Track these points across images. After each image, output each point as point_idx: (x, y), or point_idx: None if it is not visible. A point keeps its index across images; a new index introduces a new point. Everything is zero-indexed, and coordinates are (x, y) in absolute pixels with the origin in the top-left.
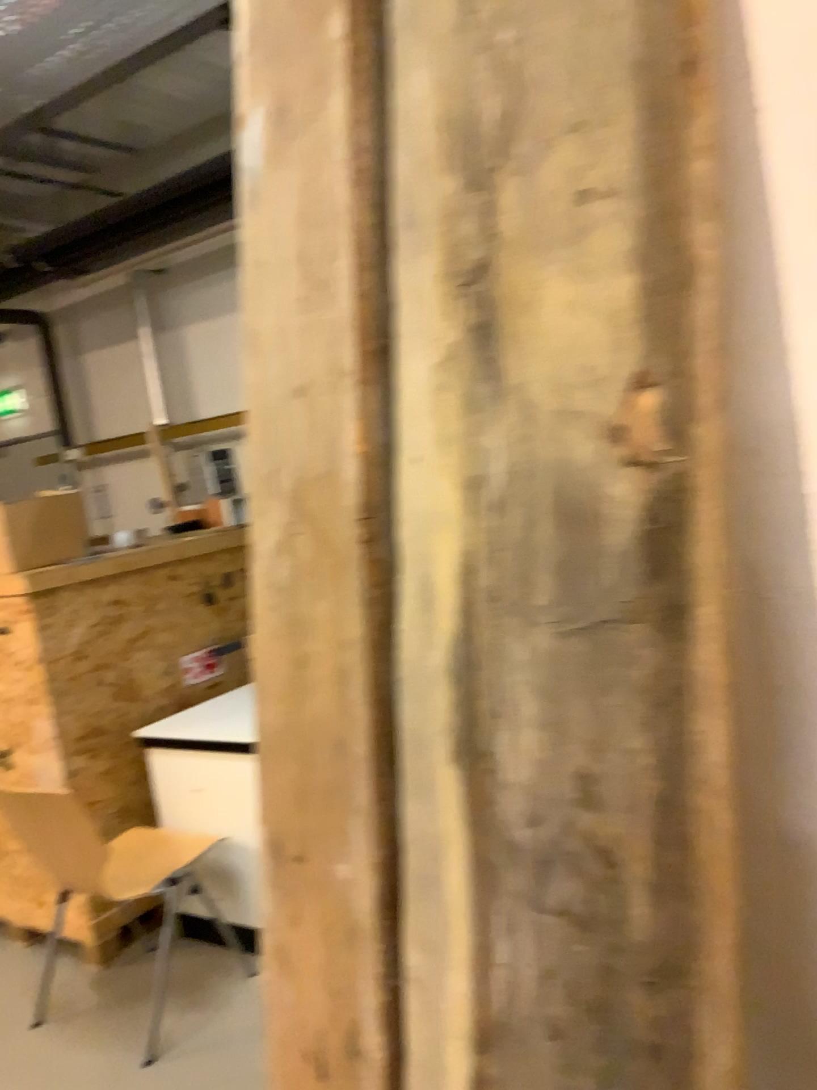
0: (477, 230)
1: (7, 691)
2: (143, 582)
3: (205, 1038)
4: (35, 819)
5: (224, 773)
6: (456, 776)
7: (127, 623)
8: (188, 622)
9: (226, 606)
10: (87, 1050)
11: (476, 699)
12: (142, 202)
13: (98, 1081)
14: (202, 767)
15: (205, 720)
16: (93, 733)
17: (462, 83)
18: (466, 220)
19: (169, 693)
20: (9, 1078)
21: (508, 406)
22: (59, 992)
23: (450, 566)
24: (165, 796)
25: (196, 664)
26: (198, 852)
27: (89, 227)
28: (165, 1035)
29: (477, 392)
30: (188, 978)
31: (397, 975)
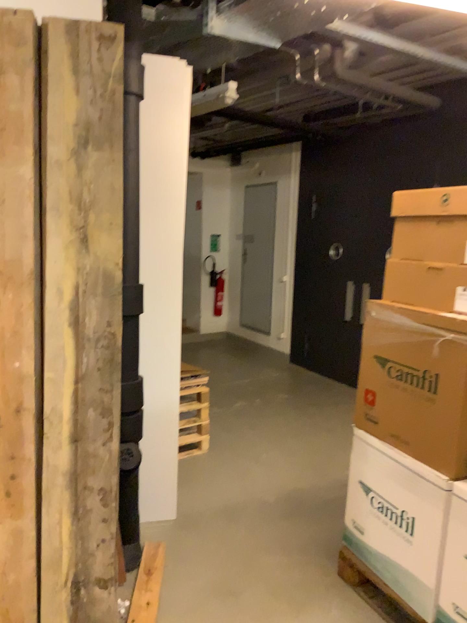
0: (82, 219)
1: None
2: None
3: None
4: None
5: None
6: (71, 329)
7: None
8: None
9: None
10: None
11: (81, 311)
12: None
13: None
14: None
15: None
16: None
17: (80, 189)
18: (78, 215)
19: None
20: None
21: (91, 255)
22: None
23: (70, 285)
24: None
25: None
26: None
27: None
28: None
29: (82, 251)
30: None
31: (45, 380)
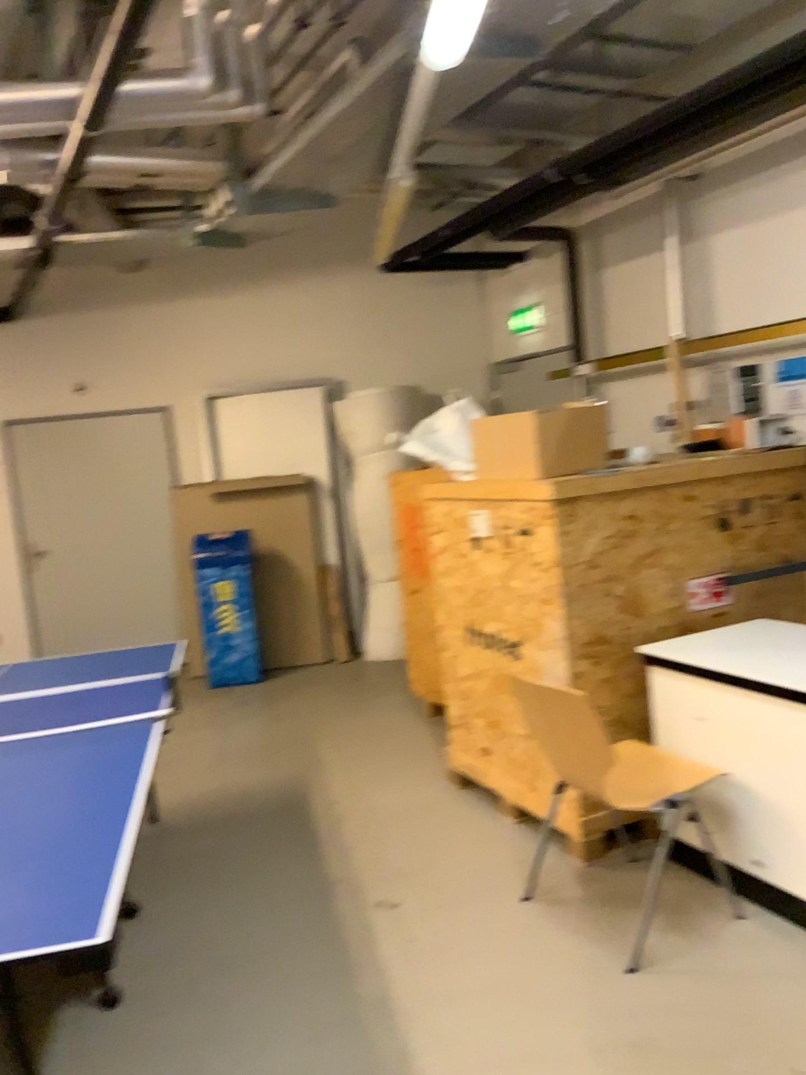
0: None
1: (524, 589)
2: (657, 500)
3: (689, 966)
4: (548, 714)
5: (730, 707)
6: None
7: (638, 539)
8: (696, 546)
9: (736, 533)
10: (573, 938)
11: None
12: (692, 100)
13: (584, 971)
14: (706, 697)
15: (713, 649)
16: (597, 641)
17: None
18: None
19: (671, 615)
20: (505, 939)
21: None
22: (547, 874)
23: None
24: (663, 717)
25: (699, 589)
26: (694, 780)
27: (630, 135)
28: (648, 949)
29: None
30: (672, 900)
31: None
